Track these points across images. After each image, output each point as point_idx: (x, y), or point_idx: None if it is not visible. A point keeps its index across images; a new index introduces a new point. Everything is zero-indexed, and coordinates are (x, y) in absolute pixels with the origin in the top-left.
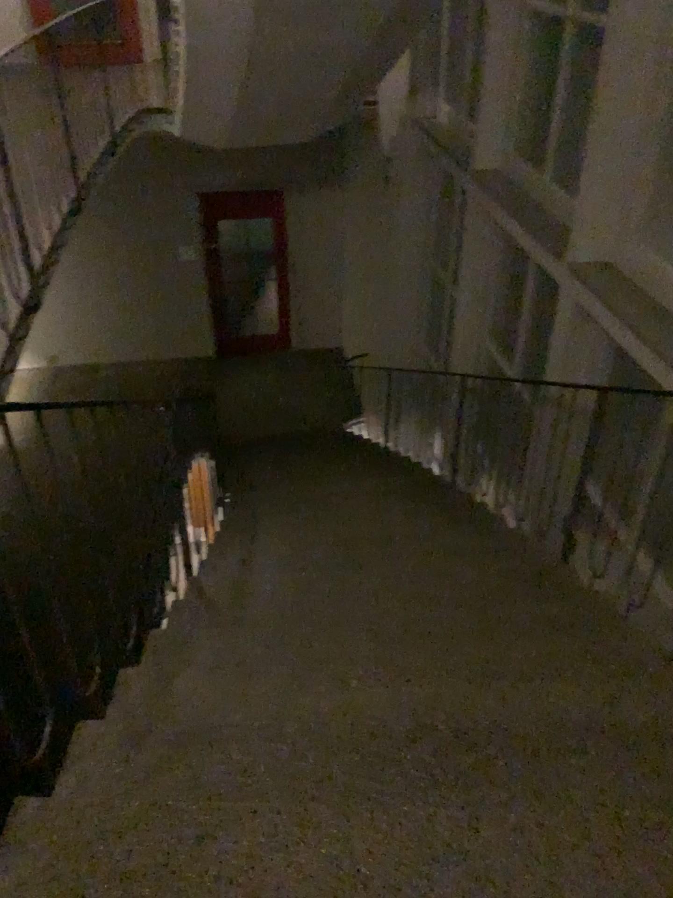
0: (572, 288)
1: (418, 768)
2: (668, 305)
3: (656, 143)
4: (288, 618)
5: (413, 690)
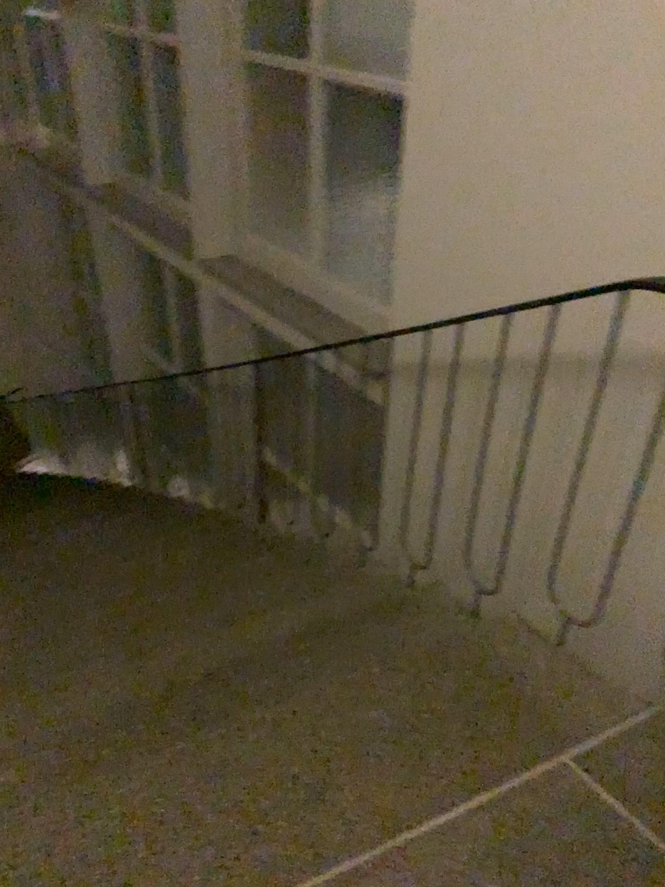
0: (208, 282)
1: (186, 719)
2: (290, 283)
3: (245, 147)
4: (19, 652)
5: (163, 664)
